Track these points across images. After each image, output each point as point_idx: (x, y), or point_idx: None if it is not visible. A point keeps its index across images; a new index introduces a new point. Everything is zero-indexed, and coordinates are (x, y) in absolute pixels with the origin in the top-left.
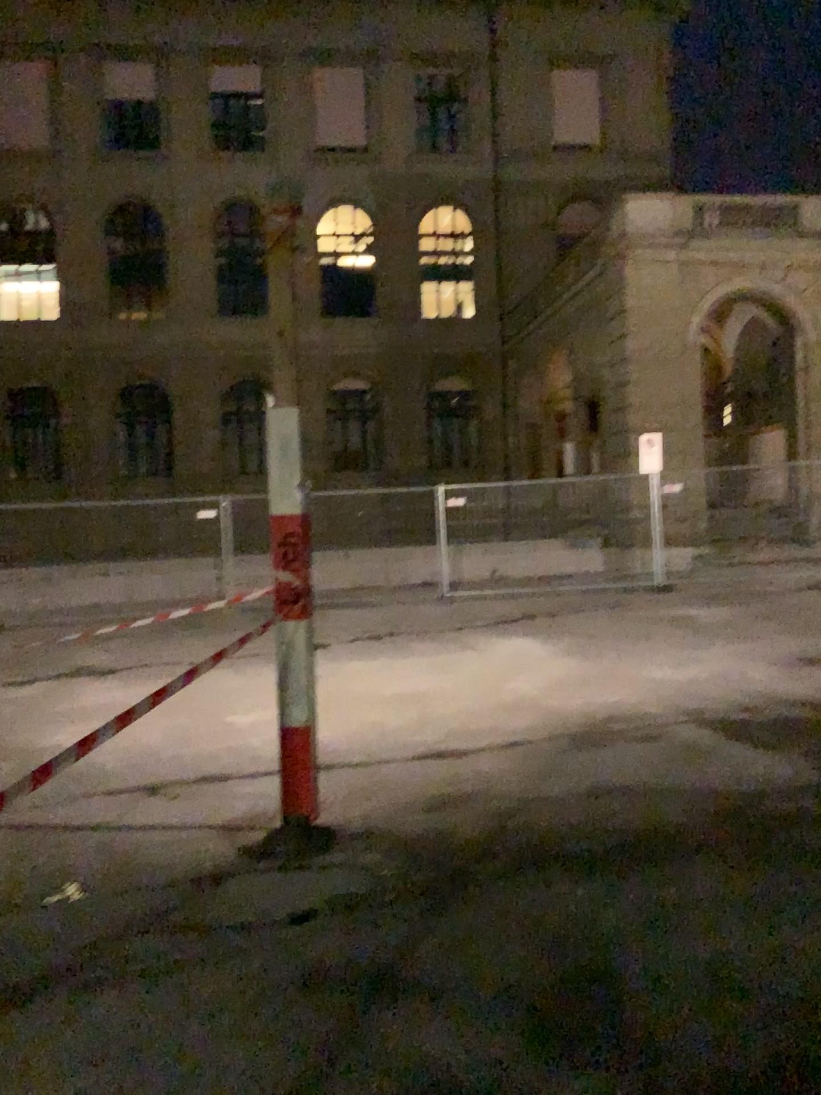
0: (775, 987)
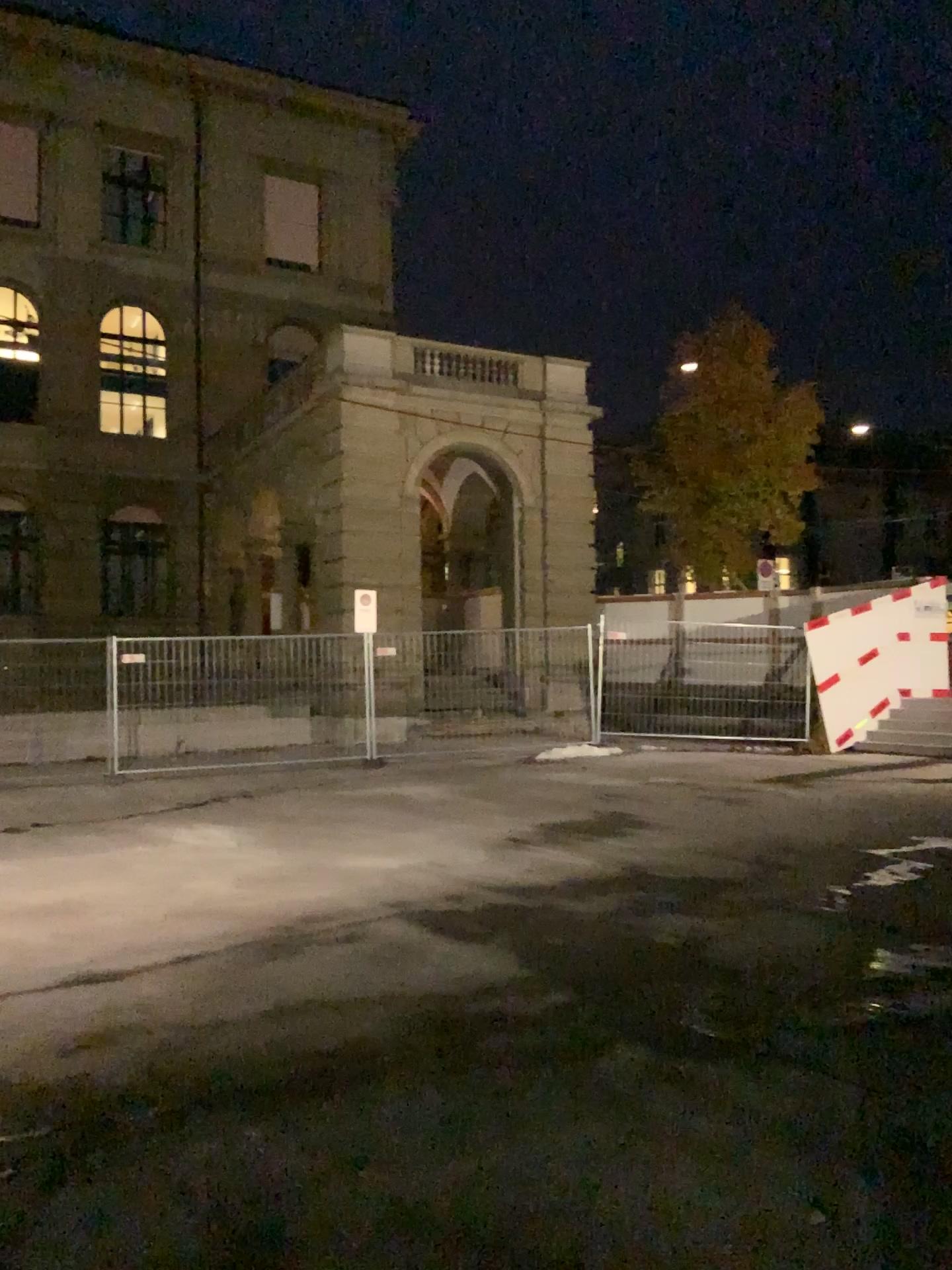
0: (475, 1213)
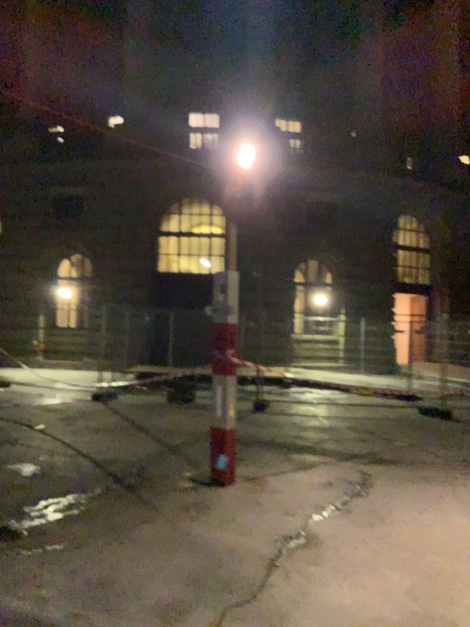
0: None
